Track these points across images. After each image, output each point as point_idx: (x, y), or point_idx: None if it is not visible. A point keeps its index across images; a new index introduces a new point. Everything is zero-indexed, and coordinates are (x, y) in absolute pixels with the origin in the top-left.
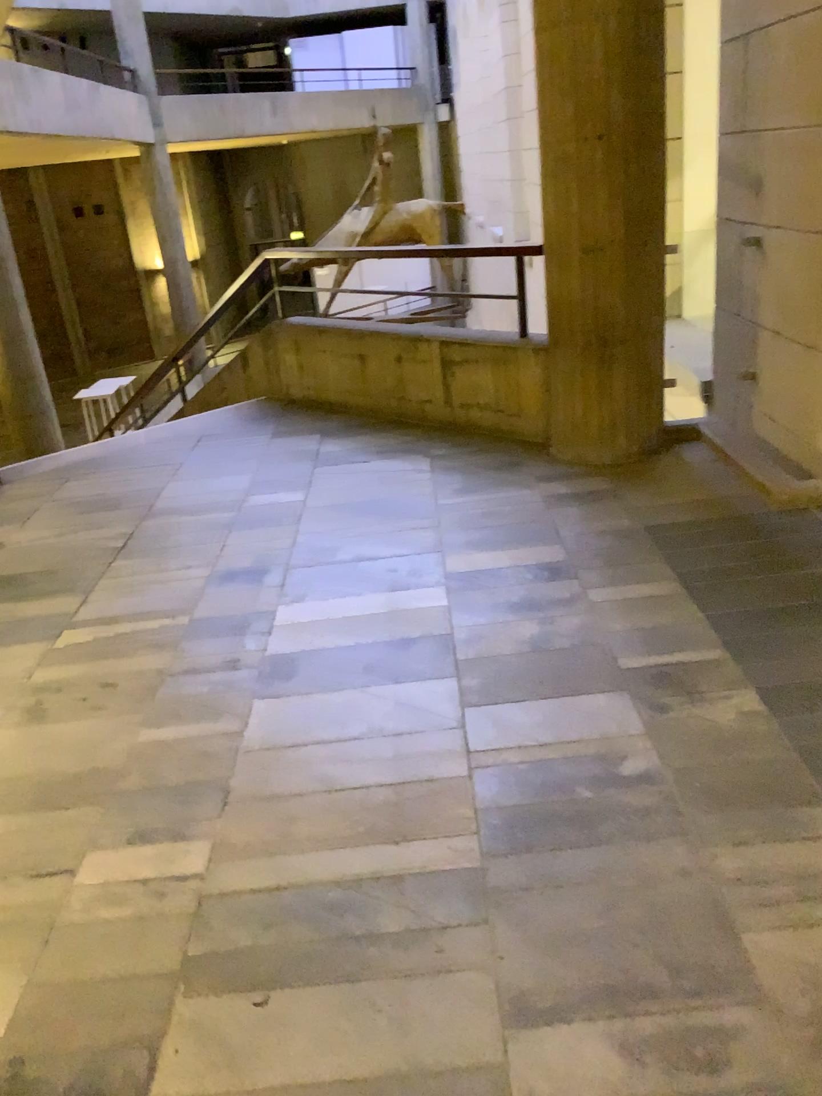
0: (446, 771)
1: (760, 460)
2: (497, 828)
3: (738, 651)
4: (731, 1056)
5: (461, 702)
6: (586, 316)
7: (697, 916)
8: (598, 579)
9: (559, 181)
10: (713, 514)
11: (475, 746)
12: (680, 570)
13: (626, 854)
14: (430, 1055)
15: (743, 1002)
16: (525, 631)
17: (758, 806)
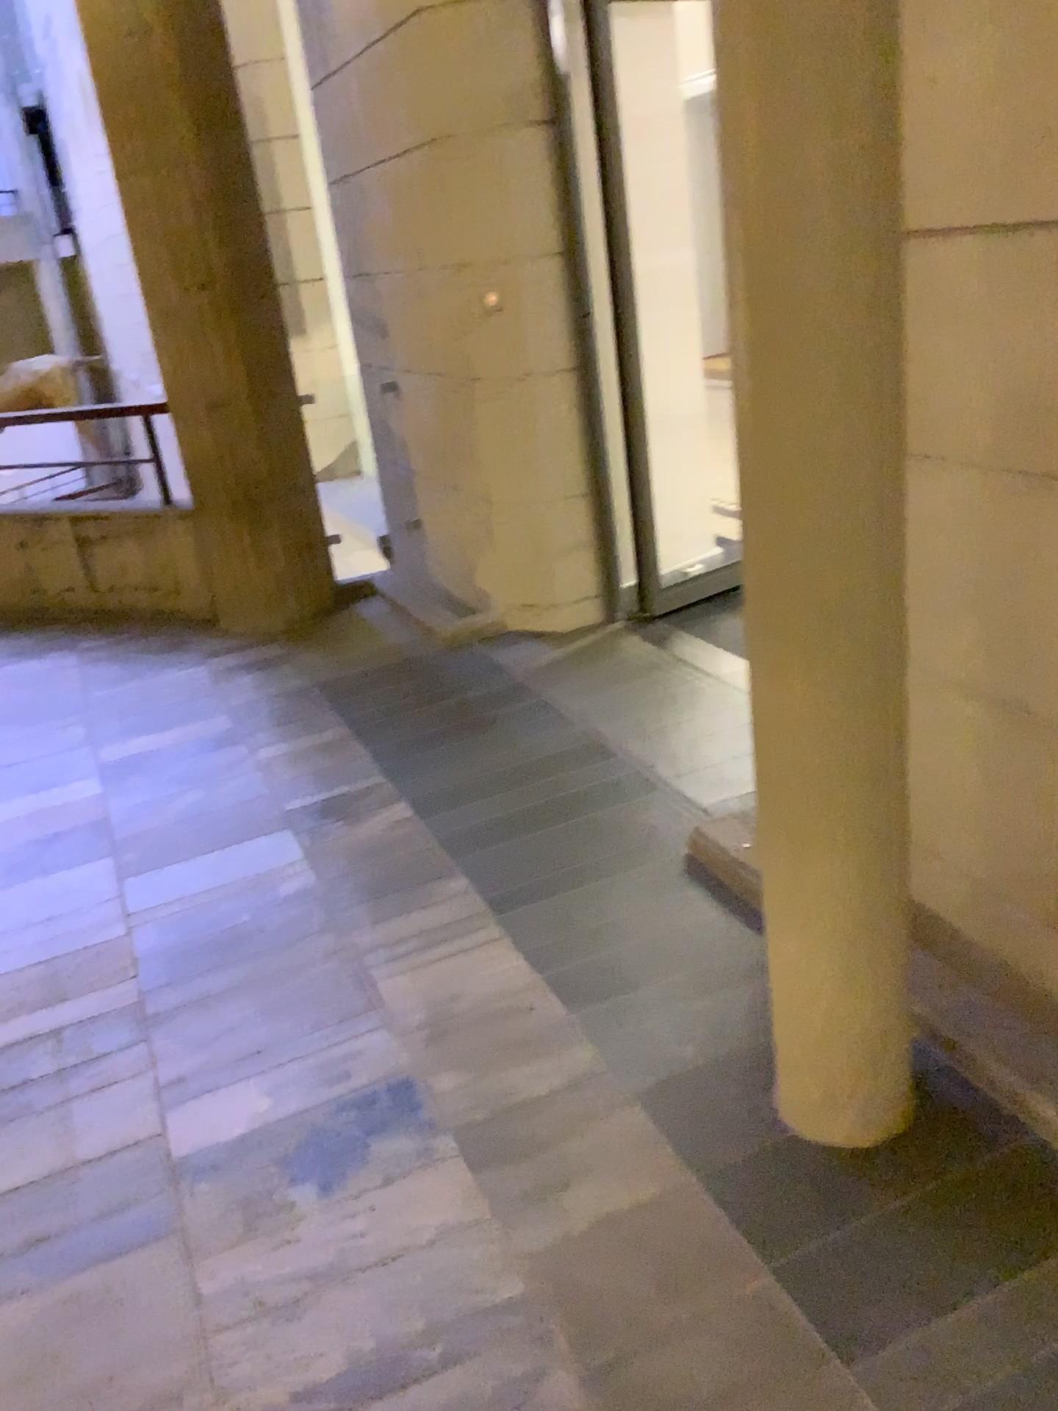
0: (105, 933)
1: (430, 603)
2: (158, 964)
3: (394, 772)
4: (361, 1063)
5: (119, 872)
6: (226, 473)
7: (341, 979)
8: (264, 737)
9: (169, 332)
10: (383, 660)
11: (134, 906)
12: (346, 715)
13: (281, 952)
14: (95, 1144)
15: (373, 1025)
16: (187, 798)
17: (400, 887)
